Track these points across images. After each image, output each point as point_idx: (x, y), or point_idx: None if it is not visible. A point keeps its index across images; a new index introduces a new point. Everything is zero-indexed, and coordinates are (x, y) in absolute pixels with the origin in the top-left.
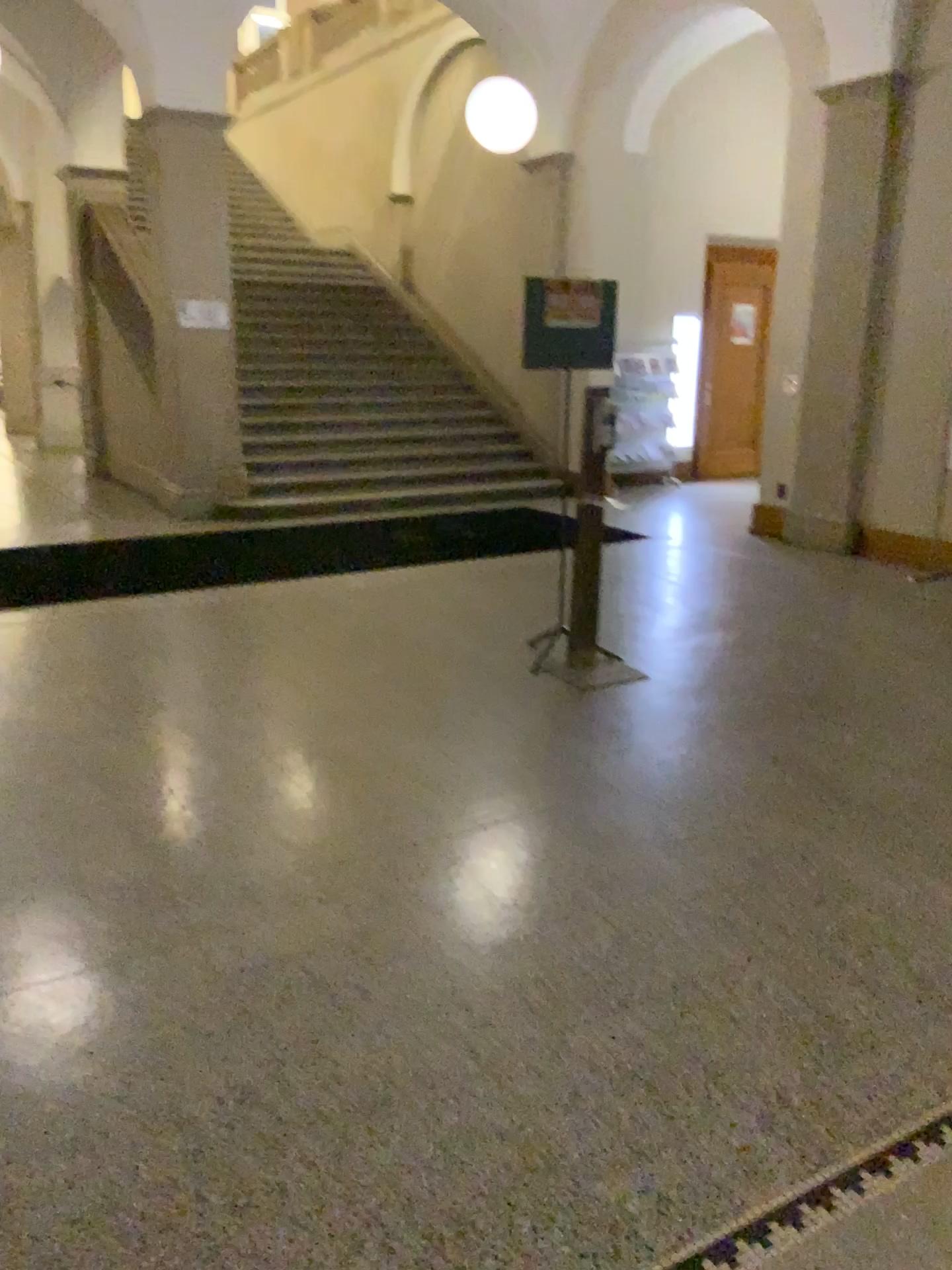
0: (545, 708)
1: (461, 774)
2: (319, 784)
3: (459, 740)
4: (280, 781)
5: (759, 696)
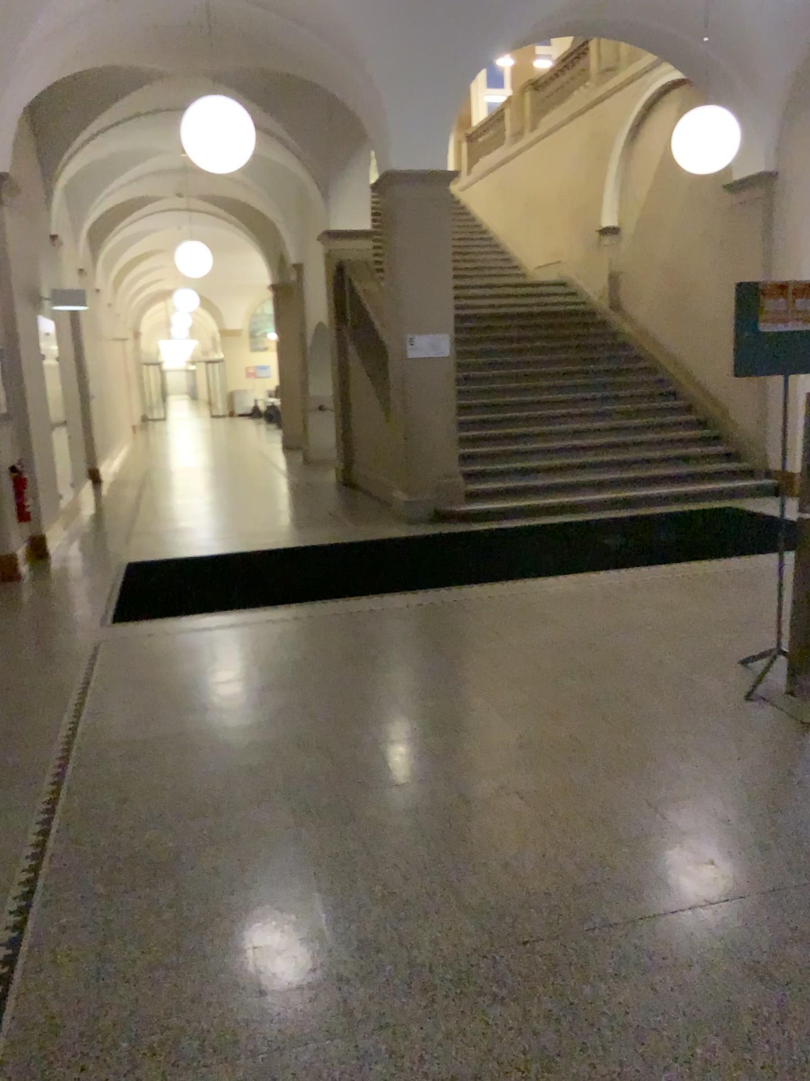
0: (764, 742)
1: (669, 826)
2: (512, 825)
3: (666, 779)
4: (471, 816)
5: None
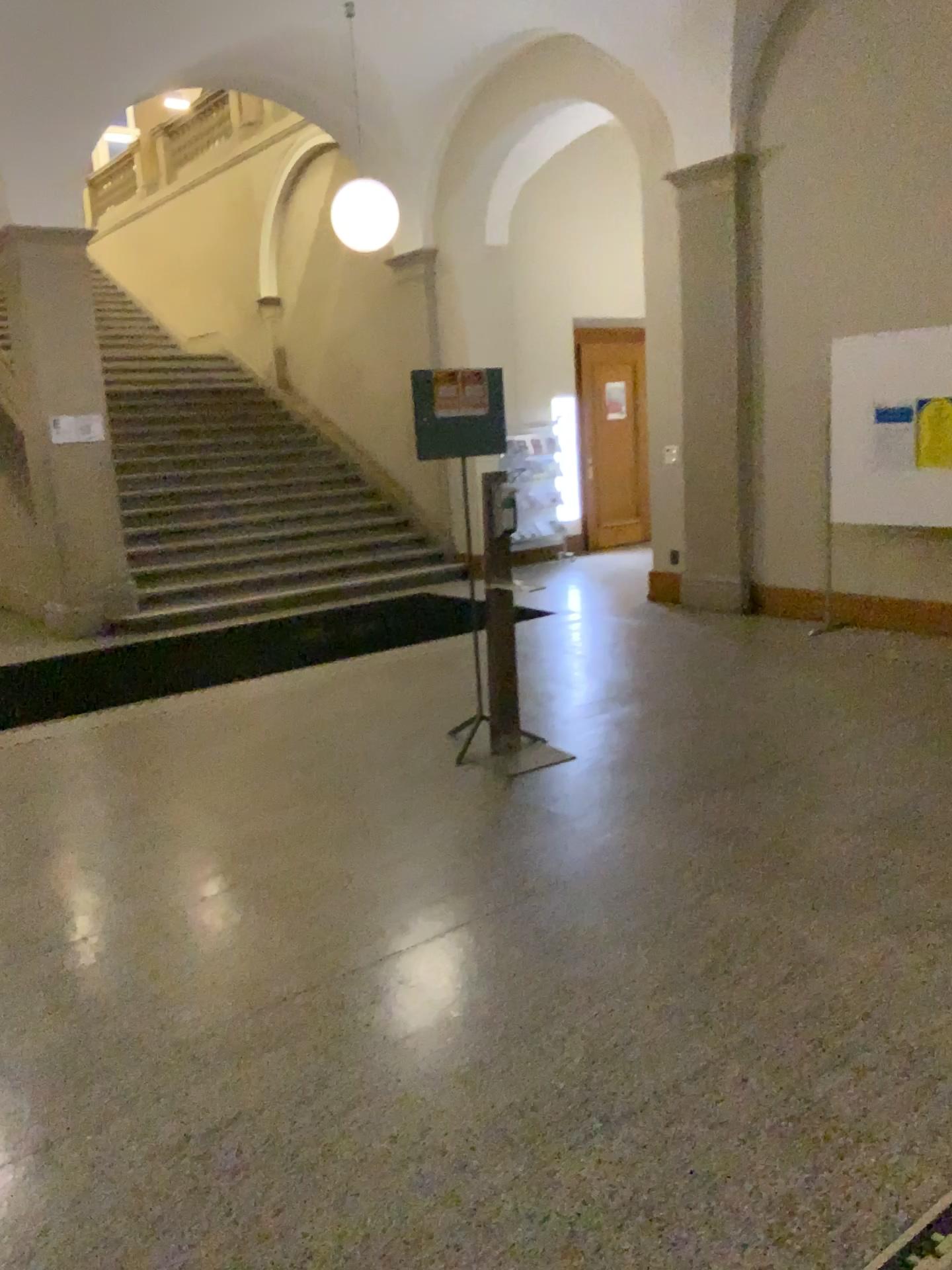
0: (473, 798)
1: (396, 879)
2: (248, 907)
3: (389, 842)
4: (205, 908)
5: (683, 764)
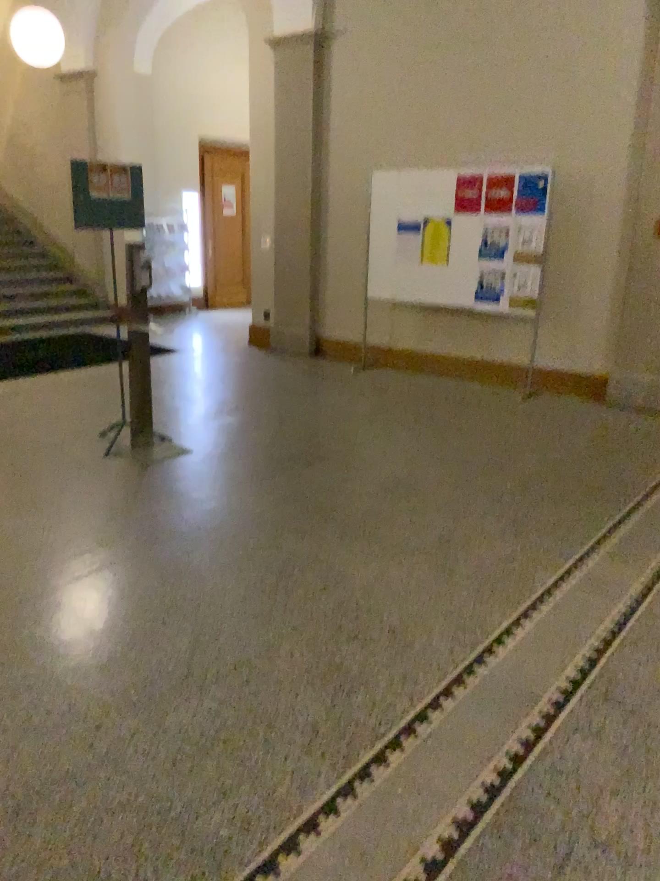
0: (117, 479)
1: (58, 537)
2: None
3: (52, 511)
4: None
5: (265, 455)
